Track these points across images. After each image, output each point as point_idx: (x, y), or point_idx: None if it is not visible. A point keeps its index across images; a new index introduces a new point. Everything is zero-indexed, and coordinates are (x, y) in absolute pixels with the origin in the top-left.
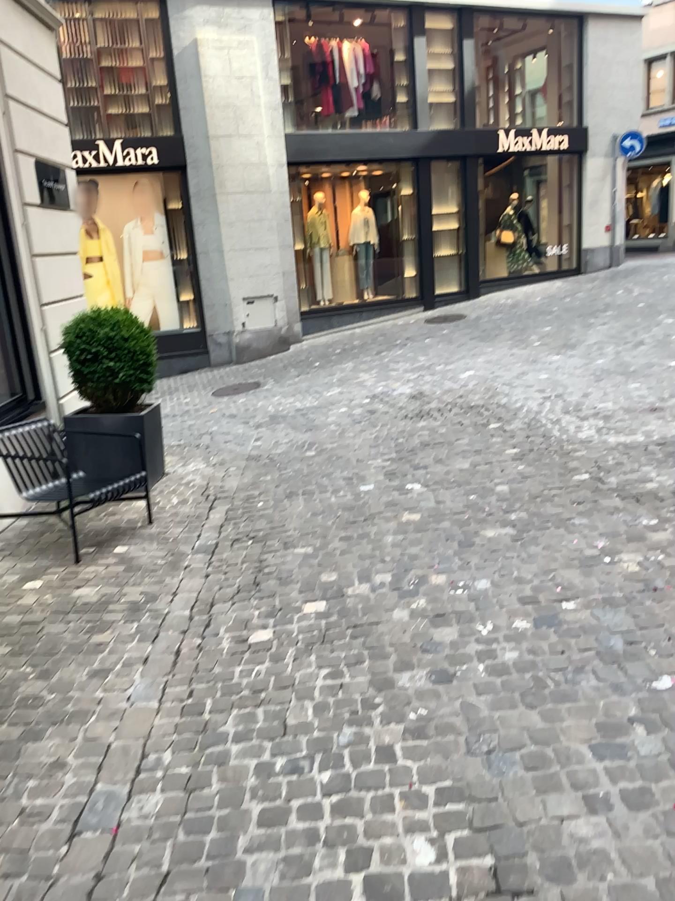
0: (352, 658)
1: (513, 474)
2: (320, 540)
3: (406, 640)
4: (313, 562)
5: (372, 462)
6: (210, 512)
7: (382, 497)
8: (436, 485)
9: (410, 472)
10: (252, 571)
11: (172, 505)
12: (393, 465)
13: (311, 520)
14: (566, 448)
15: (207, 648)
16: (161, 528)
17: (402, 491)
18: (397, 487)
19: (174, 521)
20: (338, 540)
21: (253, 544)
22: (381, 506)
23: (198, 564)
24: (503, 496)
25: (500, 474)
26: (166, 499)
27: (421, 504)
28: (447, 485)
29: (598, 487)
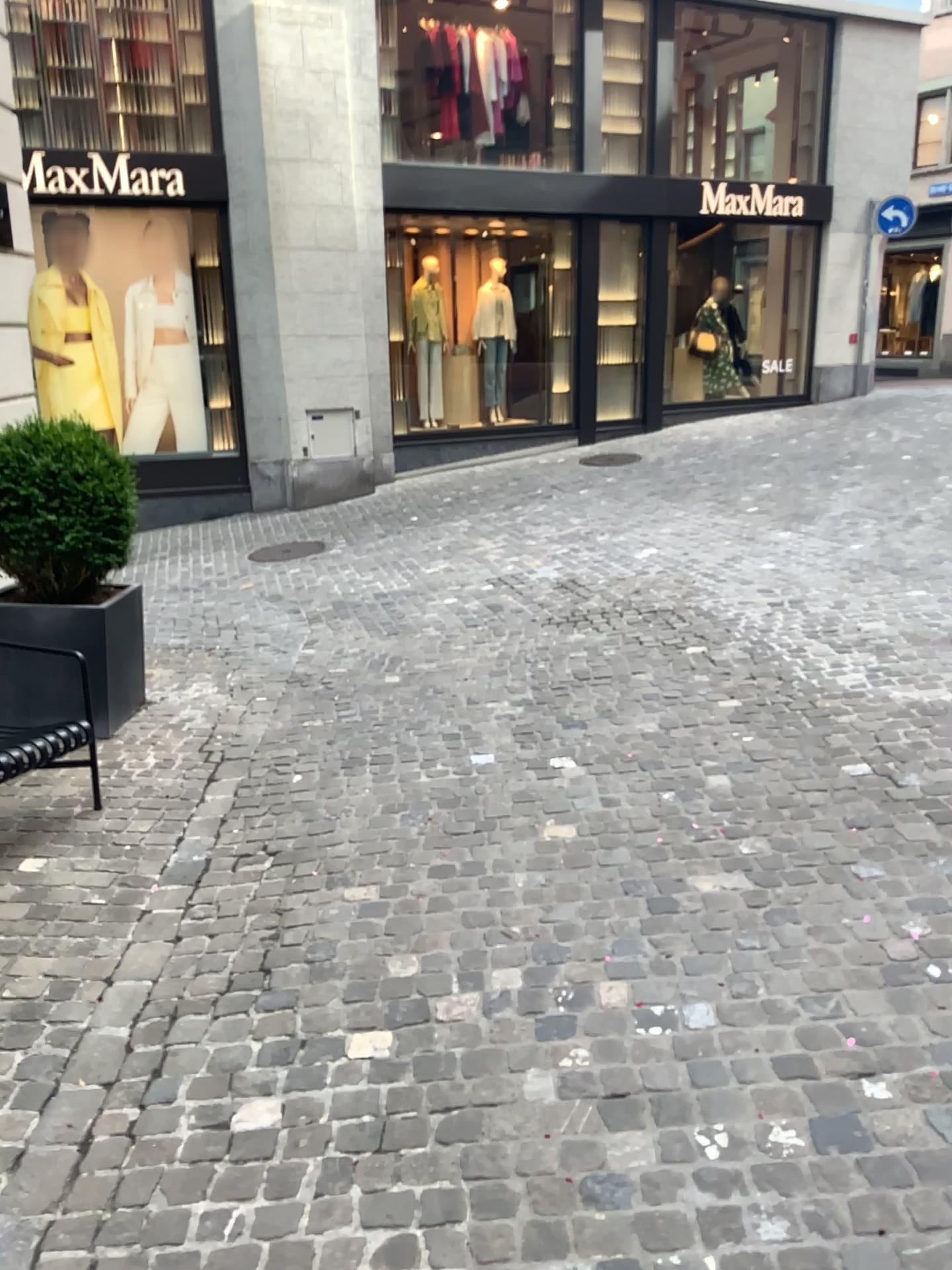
0: (437, 1203)
1: (737, 754)
2: (394, 871)
3: (550, 1160)
4: (376, 922)
5: (493, 709)
6: (209, 792)
7: (509, 784)
8: (602, 764)
9: (557, 733)
10: (263, 936)
11: (145, 771)
12: (528, 718)
13: (382, 822)
14: (823, 706)
15: (146, 1140)
16: (116, 820)
17: (543, 773)
18: (534, 763)
19: (141, 807)
20: (427, 875)
21: (273, 869)
22: (507, 802)
23: (167, 909)
24: (722, 800)
25: (712, 750)
26: (136, 758)
27: (576, 803)
28: (620, 766)
29: (888, 793)
